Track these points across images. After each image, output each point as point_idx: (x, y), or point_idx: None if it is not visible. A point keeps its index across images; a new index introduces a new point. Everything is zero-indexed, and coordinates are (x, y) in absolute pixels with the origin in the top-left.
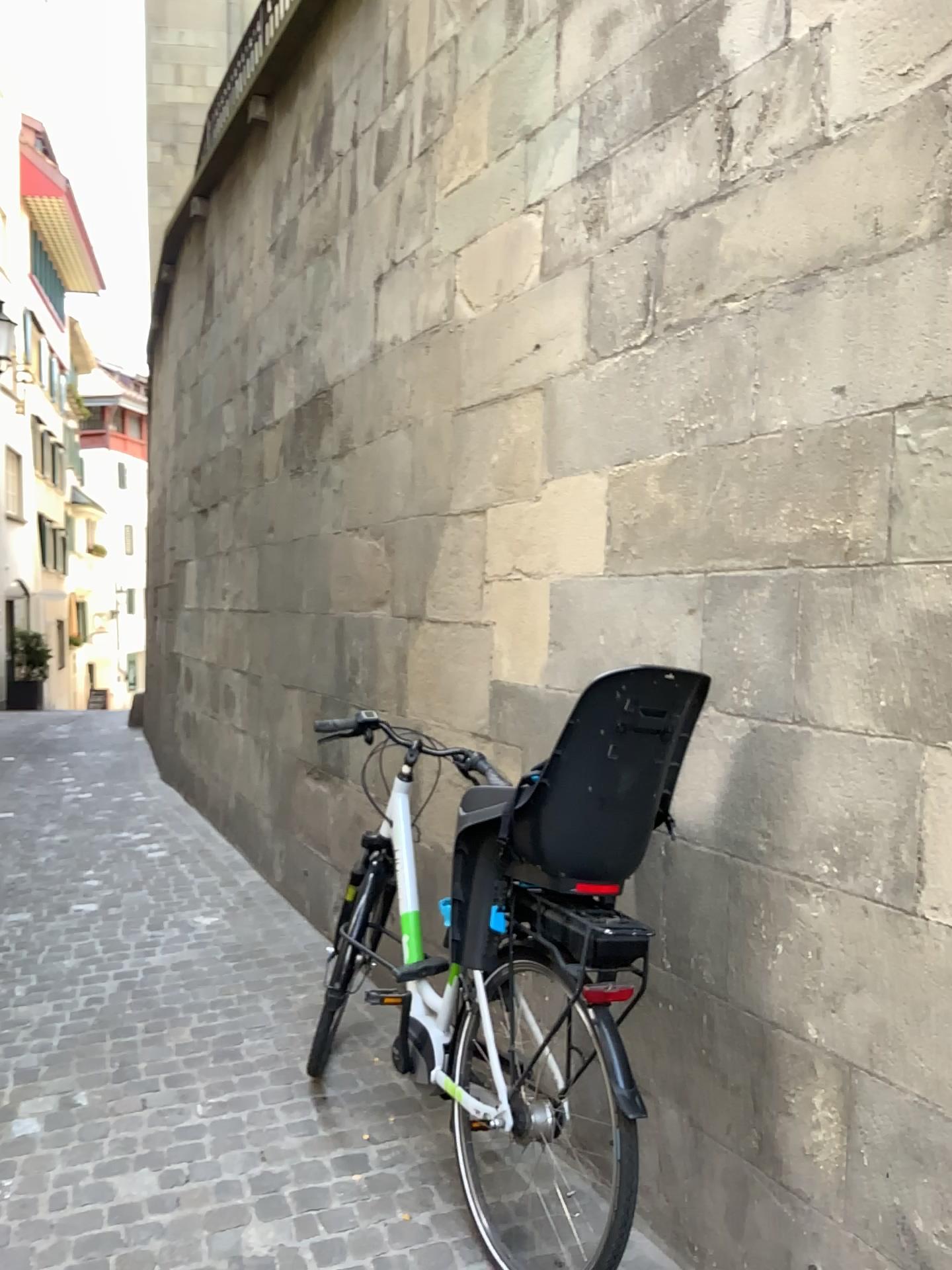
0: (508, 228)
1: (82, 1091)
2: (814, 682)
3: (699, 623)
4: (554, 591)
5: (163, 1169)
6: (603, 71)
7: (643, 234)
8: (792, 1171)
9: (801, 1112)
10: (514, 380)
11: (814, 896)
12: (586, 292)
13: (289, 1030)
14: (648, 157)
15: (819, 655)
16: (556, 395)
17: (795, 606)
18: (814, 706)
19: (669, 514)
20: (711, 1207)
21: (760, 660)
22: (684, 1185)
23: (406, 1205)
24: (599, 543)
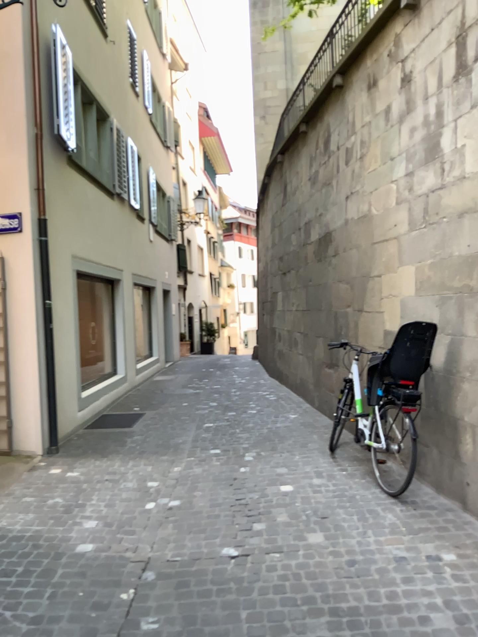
0: (386, 187)
1: (262, 452)
2: (463, 324)
3: (437, 309)
4: (401, 300)
5: (289, 467)
6: (411, 144)
7: (422, 195)
8: (461, 457)
9: (463, 440)
10: (388, 235)
11: (464, 382)
12: (408, 210)
13: (323, 442)
14: (423, 173)
15: (464, 317)
16: (400, 241)
17: (459, 304)
18: (463, 330)
19: (430, 278)
20: (443, 473)
21: (452, 319)
22: (437, 469)
23: (358, 477)
24: (413, 286)
